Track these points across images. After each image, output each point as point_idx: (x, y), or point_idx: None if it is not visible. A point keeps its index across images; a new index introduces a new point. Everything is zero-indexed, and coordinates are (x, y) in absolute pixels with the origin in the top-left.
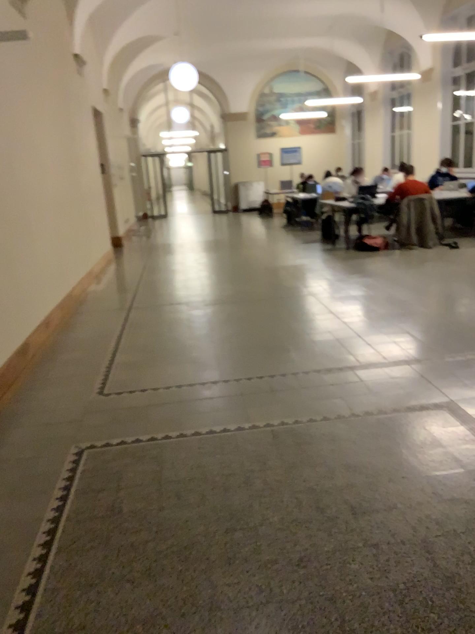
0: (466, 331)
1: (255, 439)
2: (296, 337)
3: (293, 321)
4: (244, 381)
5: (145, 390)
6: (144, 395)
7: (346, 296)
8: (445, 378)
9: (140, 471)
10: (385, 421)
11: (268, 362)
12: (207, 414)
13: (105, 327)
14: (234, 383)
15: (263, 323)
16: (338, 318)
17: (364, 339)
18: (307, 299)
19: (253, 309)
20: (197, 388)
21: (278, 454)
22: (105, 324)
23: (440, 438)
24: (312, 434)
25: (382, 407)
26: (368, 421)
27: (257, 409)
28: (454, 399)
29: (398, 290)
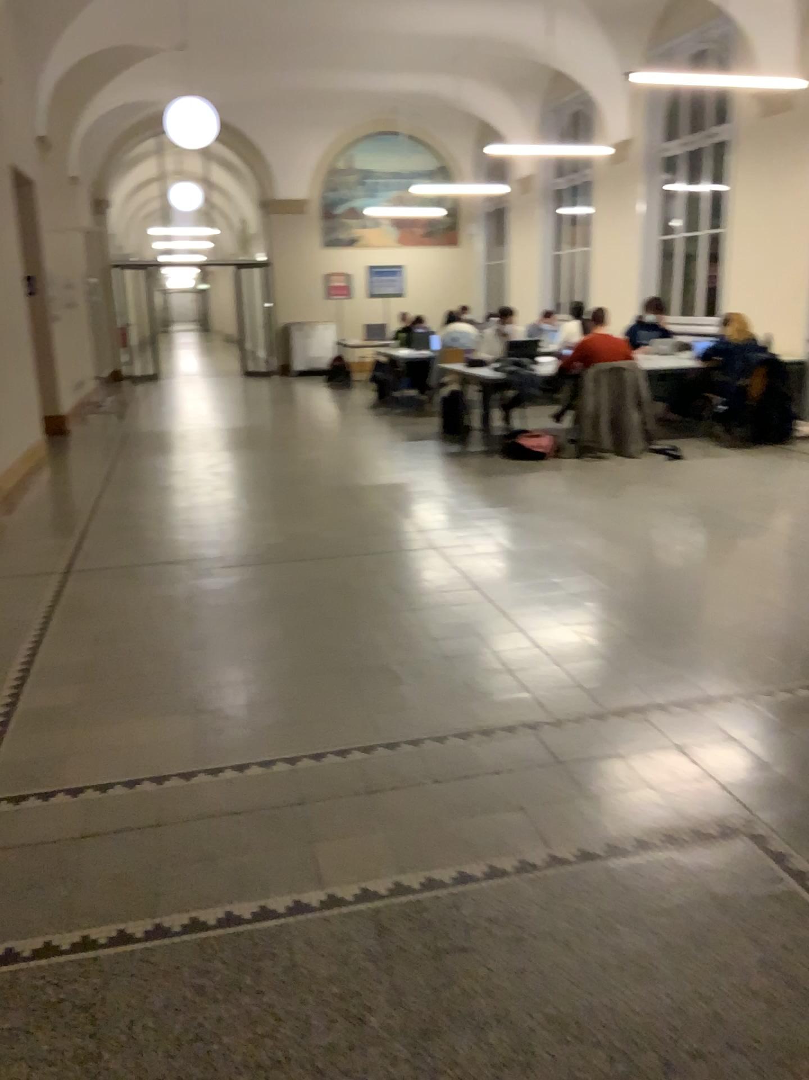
0: (739, 635)
1: (335, 934)
2: (411, 647)
3: (402, 609)
4: (305, 760)
5: (81, 787)
6: (77, 803)
7: (499, 553)
8: (723, 750)
9: (47, 1053)
10: (623, 873)
11: (356, 711)
12: (223, 857)
13: (8, 619)
14: (283, 767)
15: (342, 612)
16: (489, 602)
17: (547, 653)
18: (426, 560)
19: (321, 581)
20: (201, 781)
21: (390, 982)
22: (9, 613)
23: (750, 920)
24: (464, 914)
25: (610, 831)
26: (586, 871)
27: (337, 841)
28: (756, 808)
29: (596, 541)
